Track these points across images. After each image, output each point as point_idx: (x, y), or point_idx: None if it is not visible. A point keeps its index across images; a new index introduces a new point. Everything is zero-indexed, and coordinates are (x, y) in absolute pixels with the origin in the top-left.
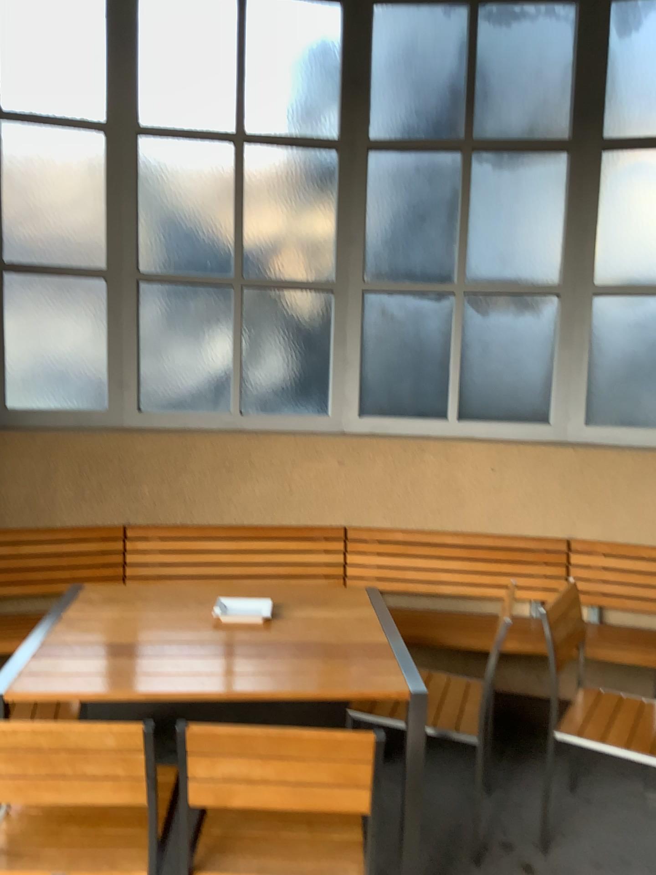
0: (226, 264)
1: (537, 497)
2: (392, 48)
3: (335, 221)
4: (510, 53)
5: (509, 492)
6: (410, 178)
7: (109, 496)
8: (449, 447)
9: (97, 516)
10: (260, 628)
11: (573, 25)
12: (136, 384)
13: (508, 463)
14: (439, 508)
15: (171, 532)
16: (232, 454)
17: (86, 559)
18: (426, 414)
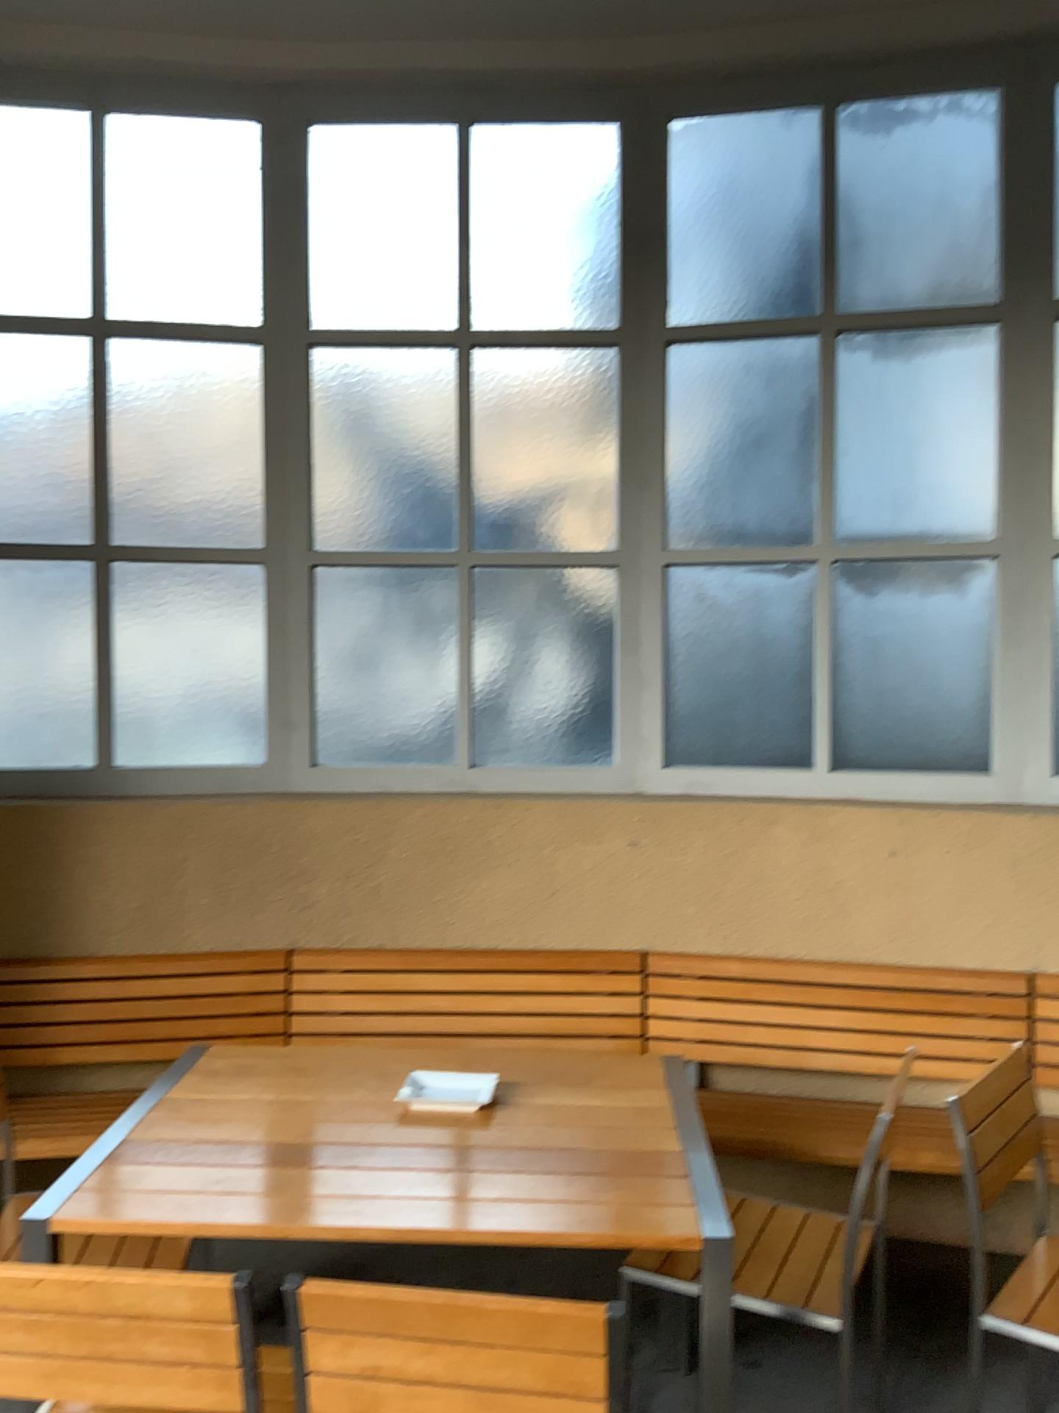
0: (446, 530)
1: (972, 899)
2: (700, 180)
3: (617, 454)
4: (892, 173)
5: (923, 890)
6: (737, 379)
7: (266, 901)
8: (816, 816)
9: (246, 933)
10: (471, 1119)
11: (995, 120)
12: (307, 723)
13: (918, 841)
14: (804, 918)
15: (363, 960)
16: (458, 832)
17: (228, 1002)
18: (777, 761)
